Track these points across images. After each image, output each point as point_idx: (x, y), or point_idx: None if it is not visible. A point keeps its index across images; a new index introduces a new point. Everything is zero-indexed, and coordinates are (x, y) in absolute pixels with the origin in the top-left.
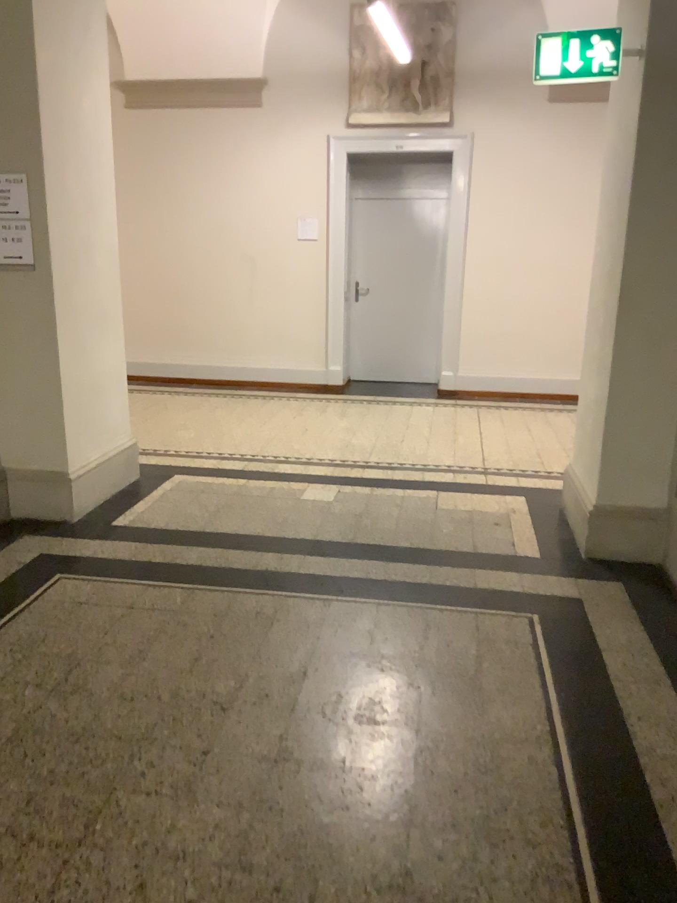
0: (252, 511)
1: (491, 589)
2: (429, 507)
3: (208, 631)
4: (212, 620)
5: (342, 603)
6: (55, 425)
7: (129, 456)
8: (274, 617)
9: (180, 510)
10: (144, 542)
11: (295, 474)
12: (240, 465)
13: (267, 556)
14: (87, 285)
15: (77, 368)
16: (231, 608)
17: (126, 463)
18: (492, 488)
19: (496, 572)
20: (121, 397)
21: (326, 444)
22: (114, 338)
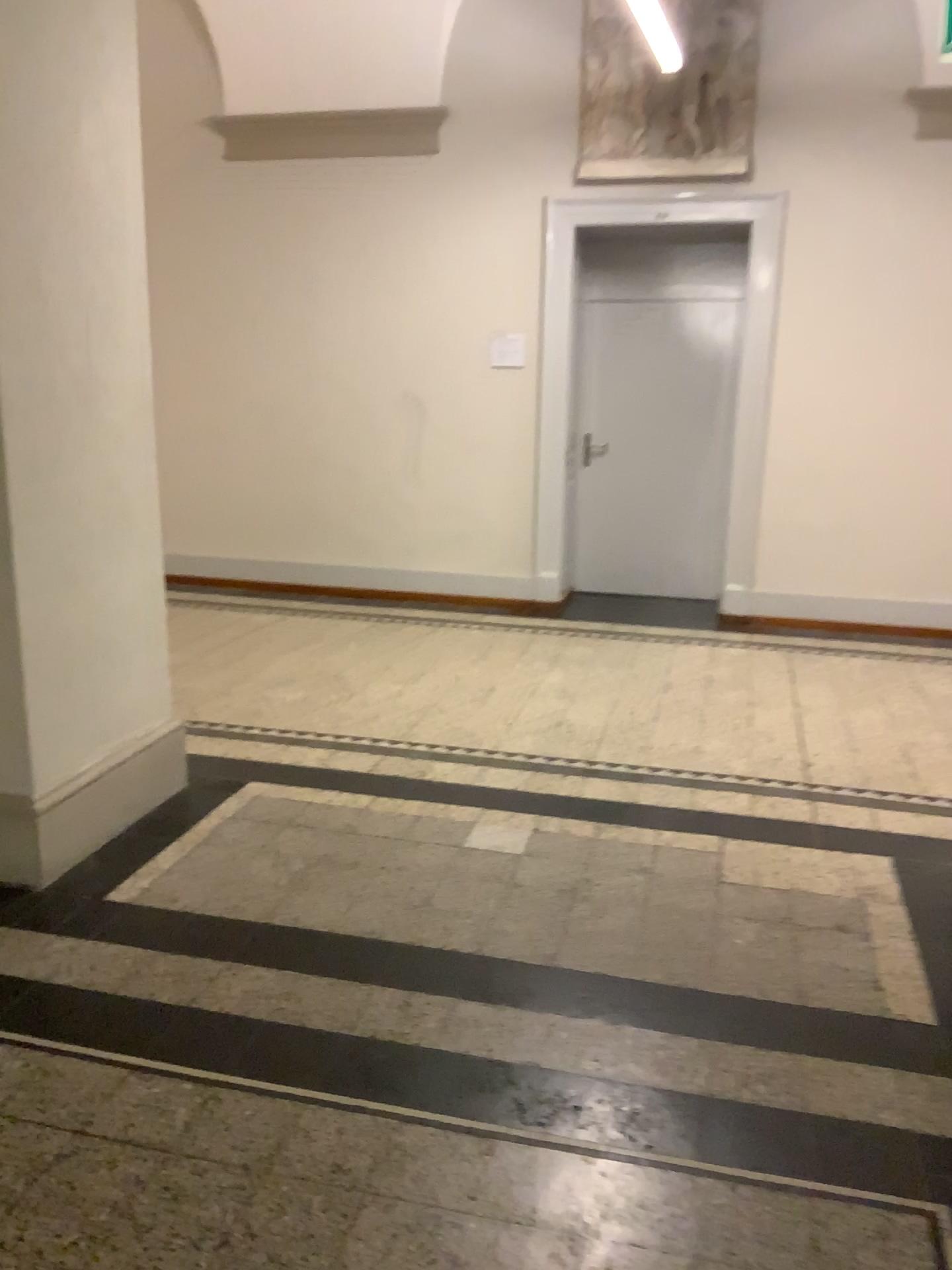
0: (371, 876)
1: (842, 1119)
2: (705, 874)
3: (221, 1222)
4: (238, 1186)
5: (518, 1148)
6: (6, 715)
7: (168, 752)
8: (367, 1187)
9: (241, 867)
10: (157, 944)
11: (461, 789)
12: (367, 764)
13: (382, 994)
14: (79, 456)
15: (54, 608)
16: (283, 1151)
17: (160, 766)
18: (824, 832)
19: (847, 1067)
20: (150, 652)
21: (523, 723)
22: (138, 547)
